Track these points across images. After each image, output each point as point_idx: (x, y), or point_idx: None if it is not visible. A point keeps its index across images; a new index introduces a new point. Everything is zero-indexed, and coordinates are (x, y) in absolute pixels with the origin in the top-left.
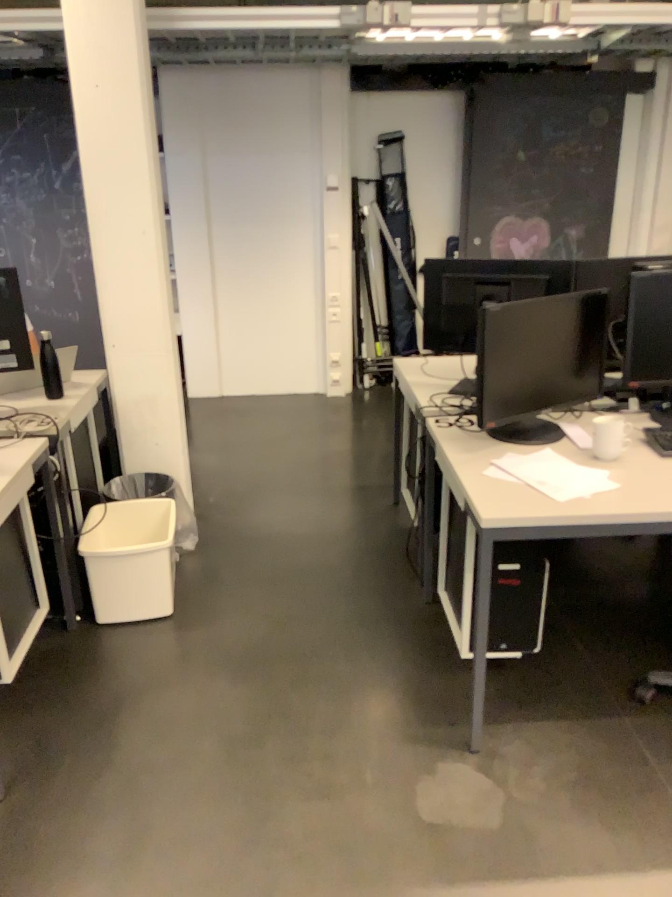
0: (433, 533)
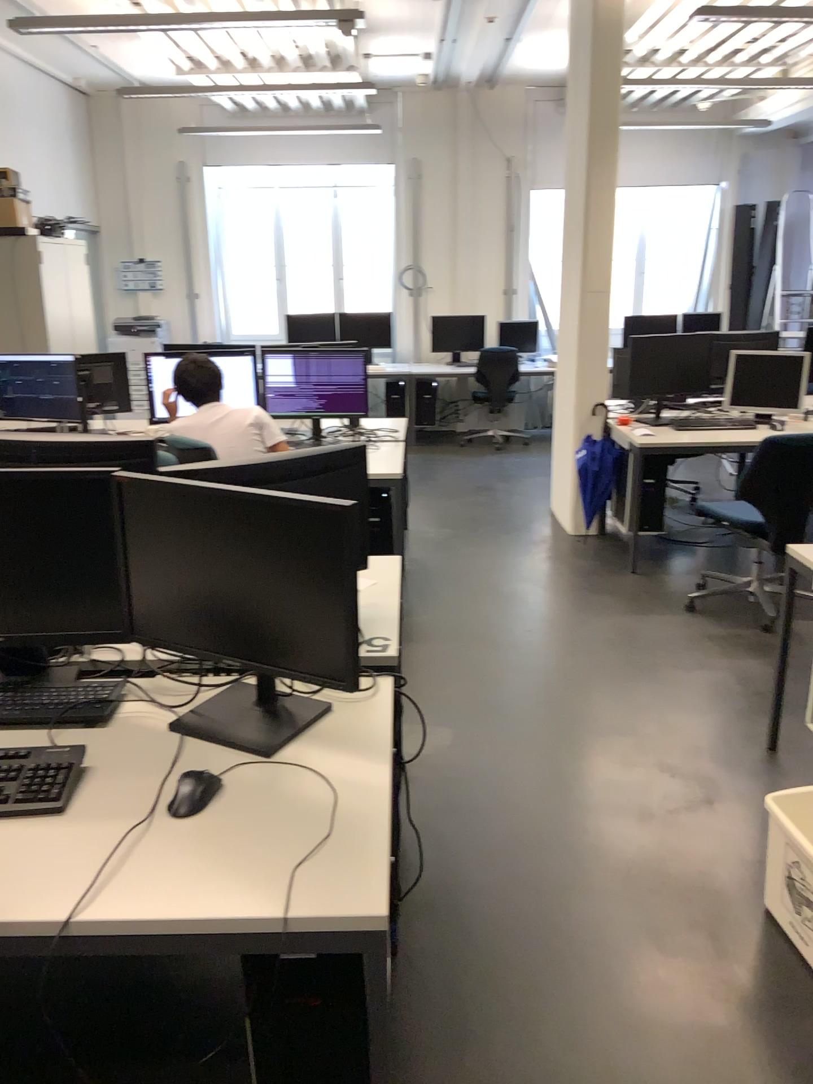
0: None
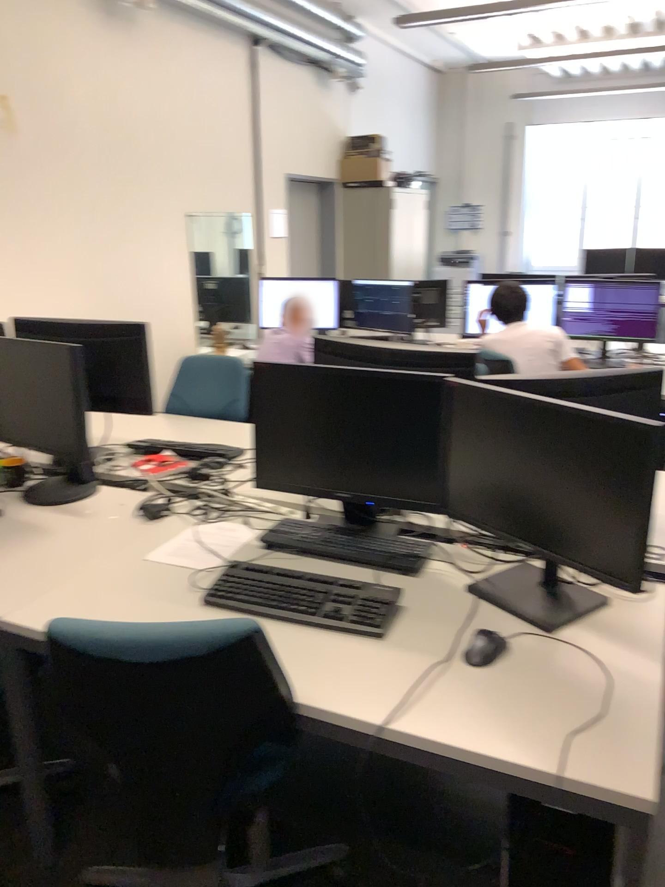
0: None
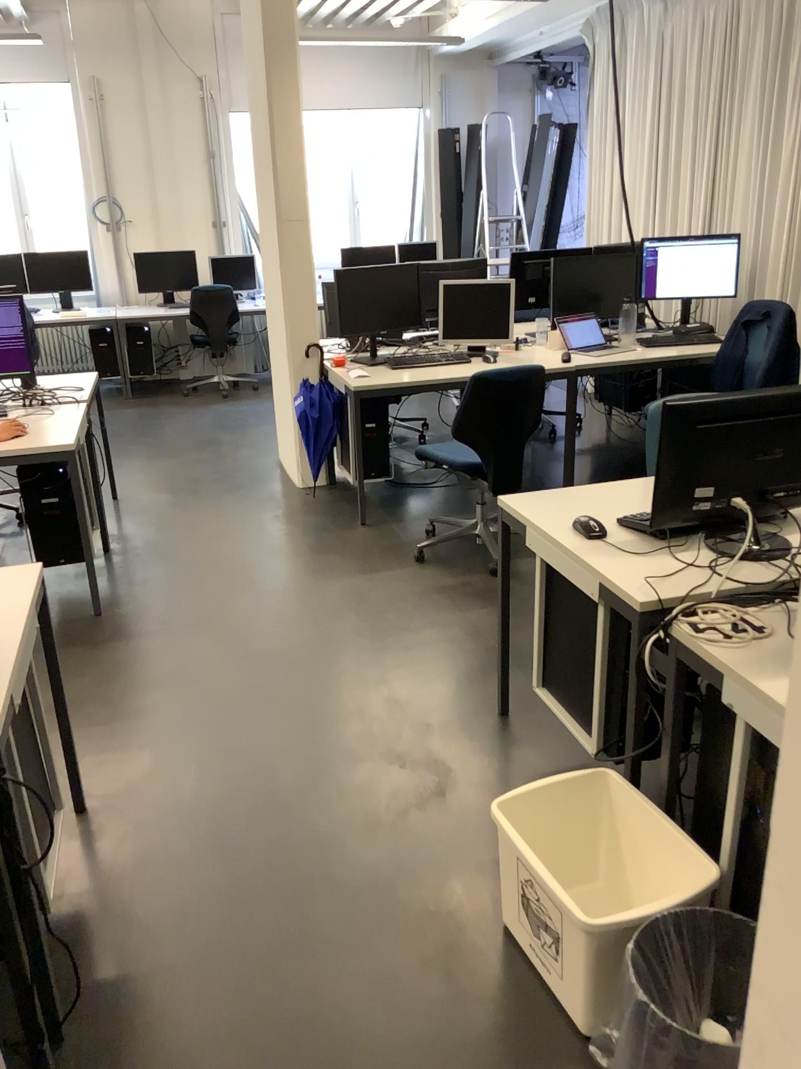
0: (30, 925)
